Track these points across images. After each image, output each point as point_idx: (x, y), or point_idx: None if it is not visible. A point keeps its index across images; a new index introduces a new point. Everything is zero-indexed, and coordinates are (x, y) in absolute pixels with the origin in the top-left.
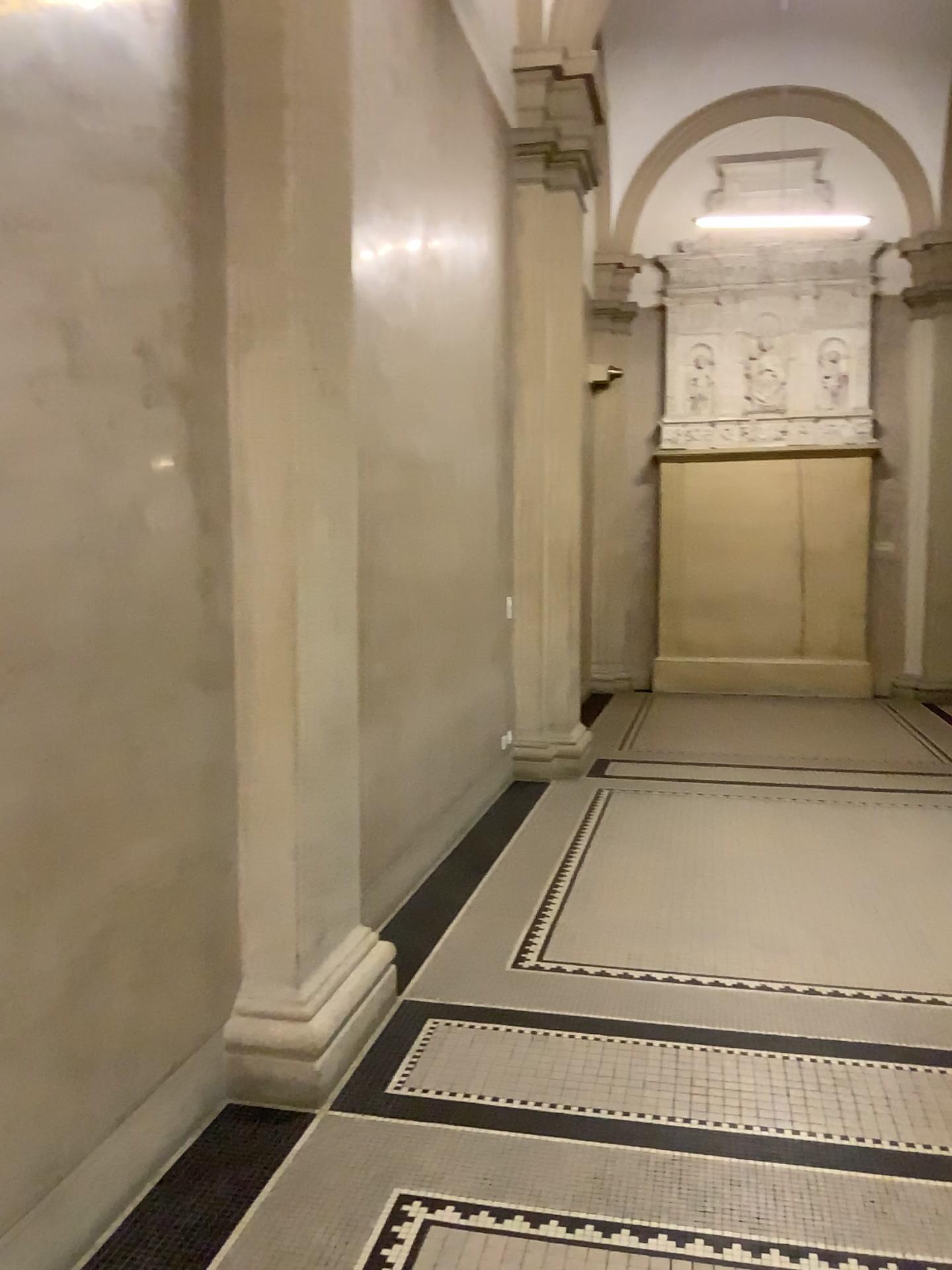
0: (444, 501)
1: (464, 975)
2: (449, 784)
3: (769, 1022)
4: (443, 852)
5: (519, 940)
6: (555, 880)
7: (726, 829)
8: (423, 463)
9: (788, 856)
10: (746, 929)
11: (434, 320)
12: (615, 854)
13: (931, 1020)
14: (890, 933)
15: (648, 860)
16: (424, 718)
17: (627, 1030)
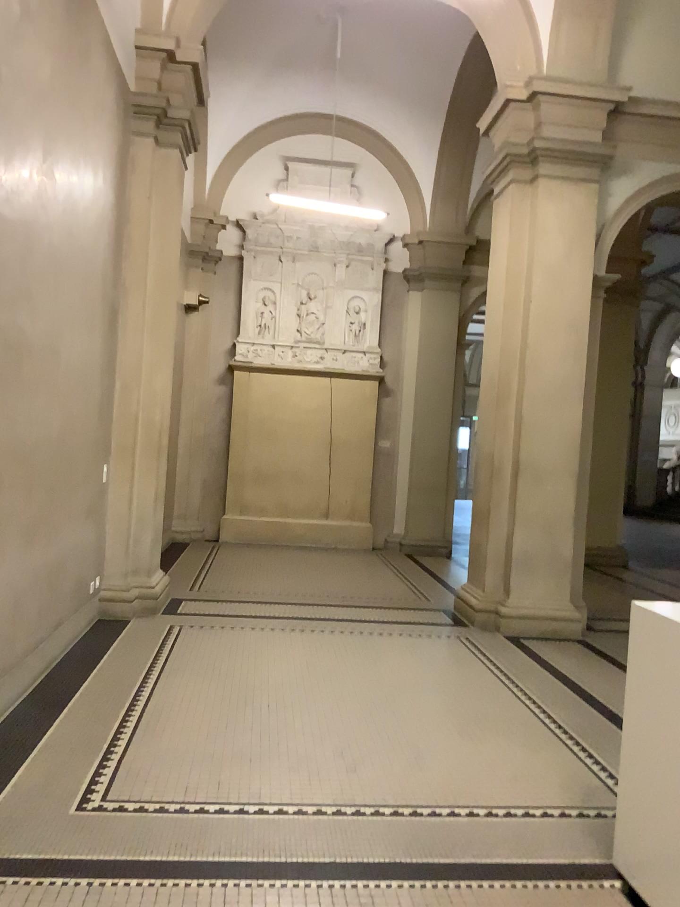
0: (47, 379)
1: (27, 824)
2: (34, 628)
3: (308, 851)
4: (24, 690)
5: (86, 780)
6: (125, 715)
7: (272, 661)
8: (27, 343)
9: (320, 684)
10: (287, 754)
11: (47, 222)
12: (180, 687)
13: (436, 835)
14: (400, 752)
15: (208, 692)
16: (13, 571)
17: (181, 873)
